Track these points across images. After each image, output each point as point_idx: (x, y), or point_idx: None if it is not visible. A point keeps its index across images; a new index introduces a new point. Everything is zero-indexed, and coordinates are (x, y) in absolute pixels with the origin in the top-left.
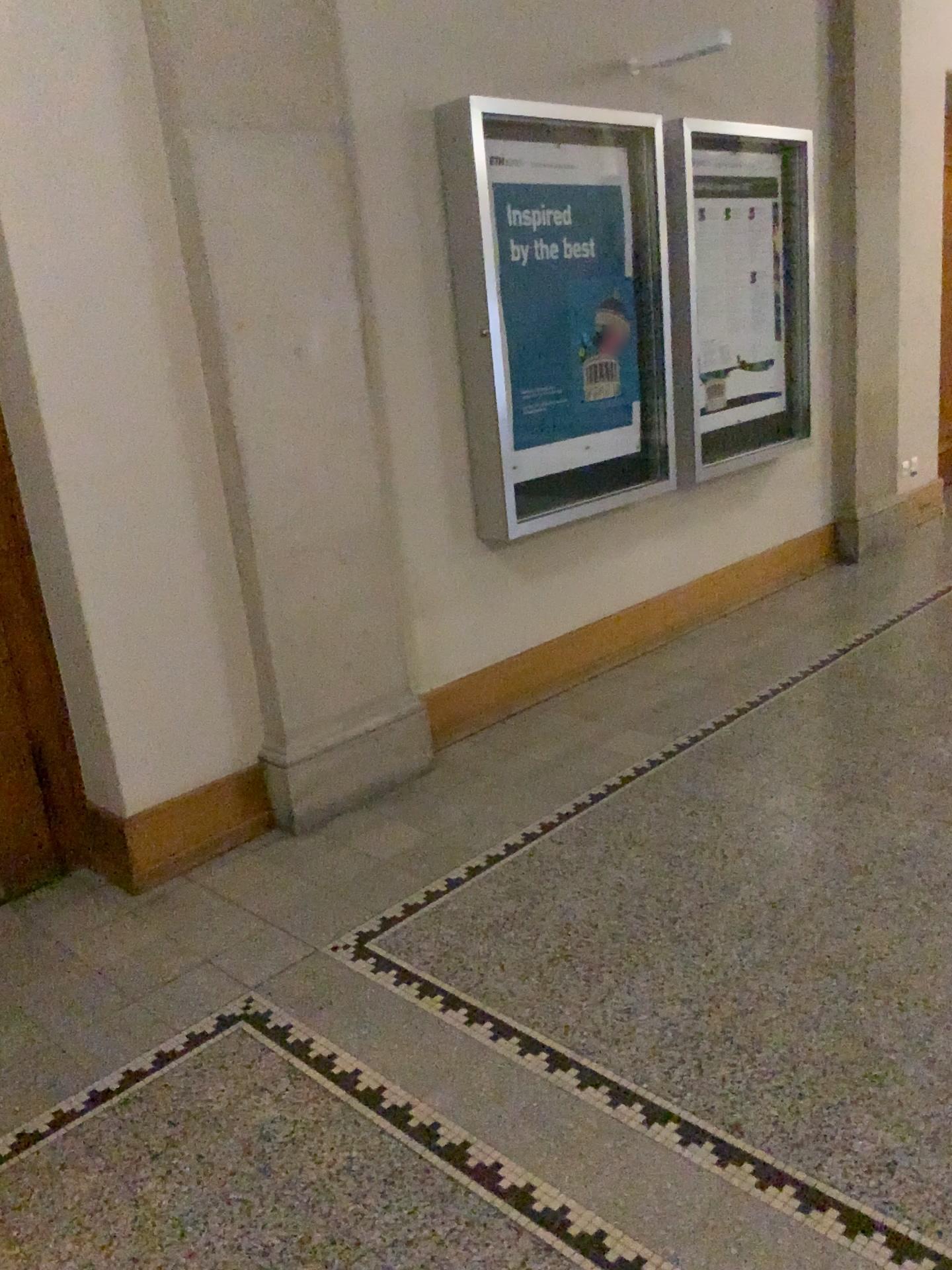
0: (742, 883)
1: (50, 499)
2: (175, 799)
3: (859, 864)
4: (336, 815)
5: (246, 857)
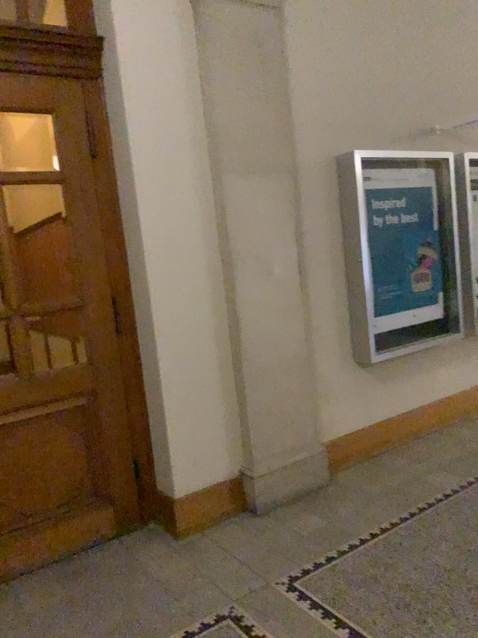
0: None
1: (152, 342)
2: (201, 492)
3: None
4: (281, 506)
5: (235, 525)
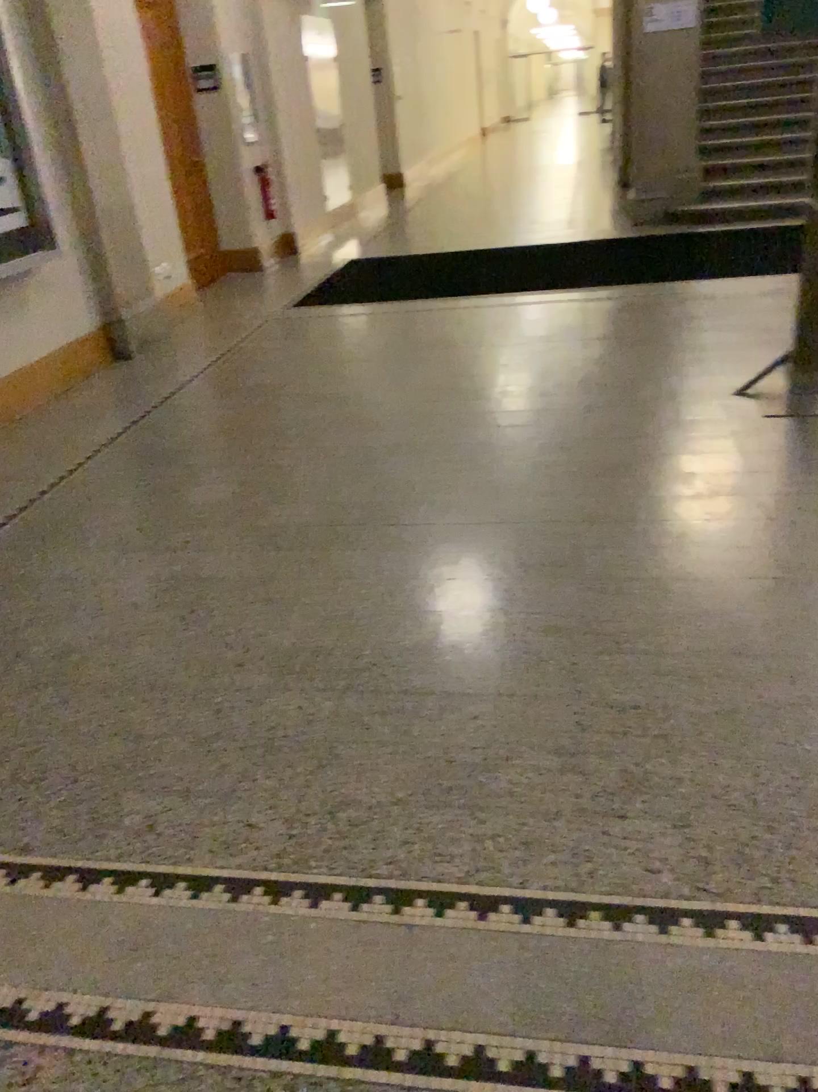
0: (32, 643)
1: None
2: None
3: (132, 599)
4: None
5: None
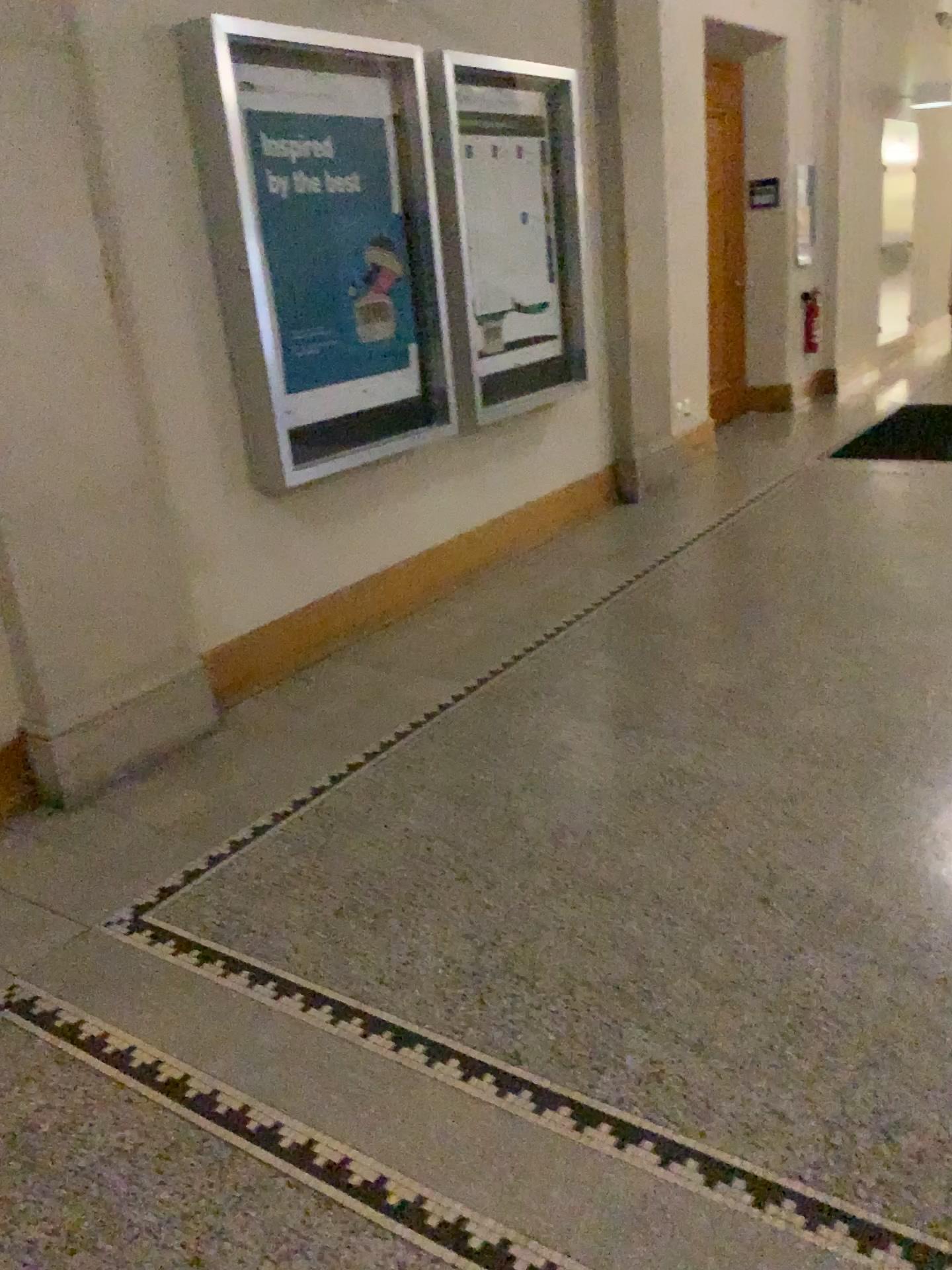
0: (527, 816)
1: None
2: None
3: (637, 787)
4: (116, 785)
5: (17, 837)
